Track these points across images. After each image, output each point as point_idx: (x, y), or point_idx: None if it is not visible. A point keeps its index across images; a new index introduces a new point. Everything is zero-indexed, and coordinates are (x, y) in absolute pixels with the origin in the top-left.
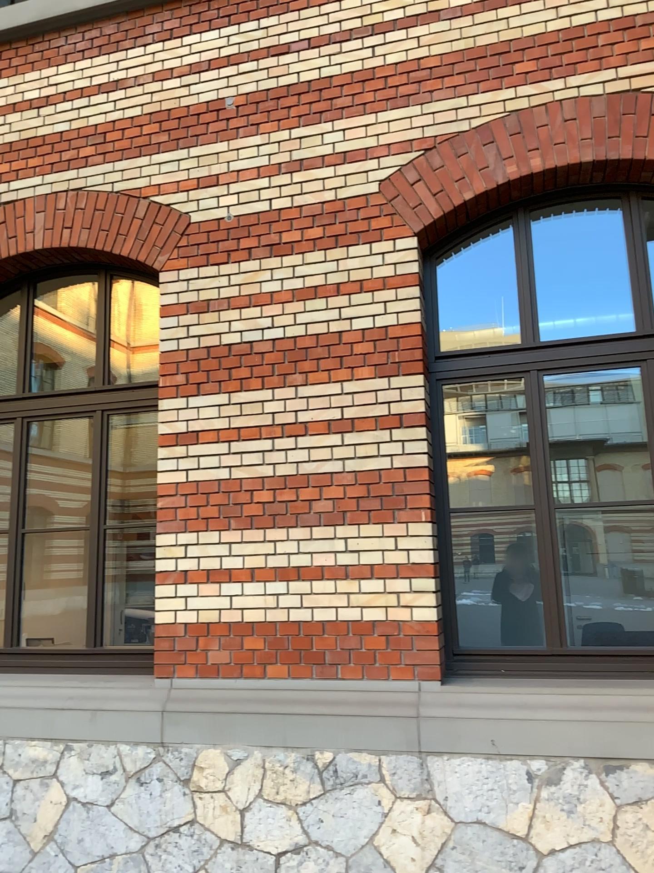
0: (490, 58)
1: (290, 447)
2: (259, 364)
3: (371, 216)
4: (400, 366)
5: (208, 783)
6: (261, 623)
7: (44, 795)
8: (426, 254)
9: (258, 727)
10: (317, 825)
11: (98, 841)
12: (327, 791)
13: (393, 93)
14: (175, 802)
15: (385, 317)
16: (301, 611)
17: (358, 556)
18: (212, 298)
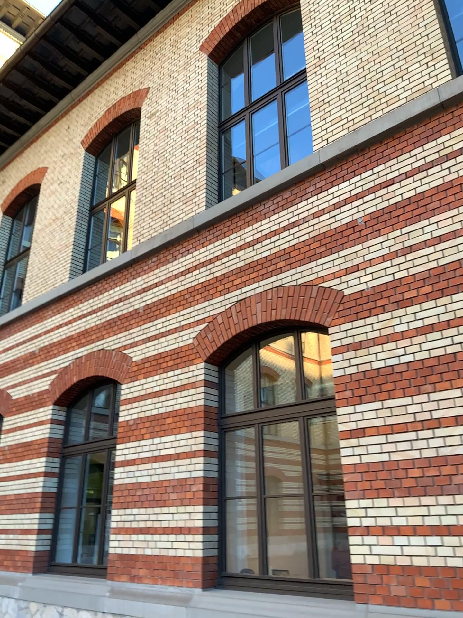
0: None
1: (429, 436)
2: (400, 380)
3: None
4: None
5: None
6: (426, 566)
7: None
8: None
9: None
10: None
11: None
12: None
13: None
14: None
15: None
16: (454, 558)
17: None
18: (364, 340)
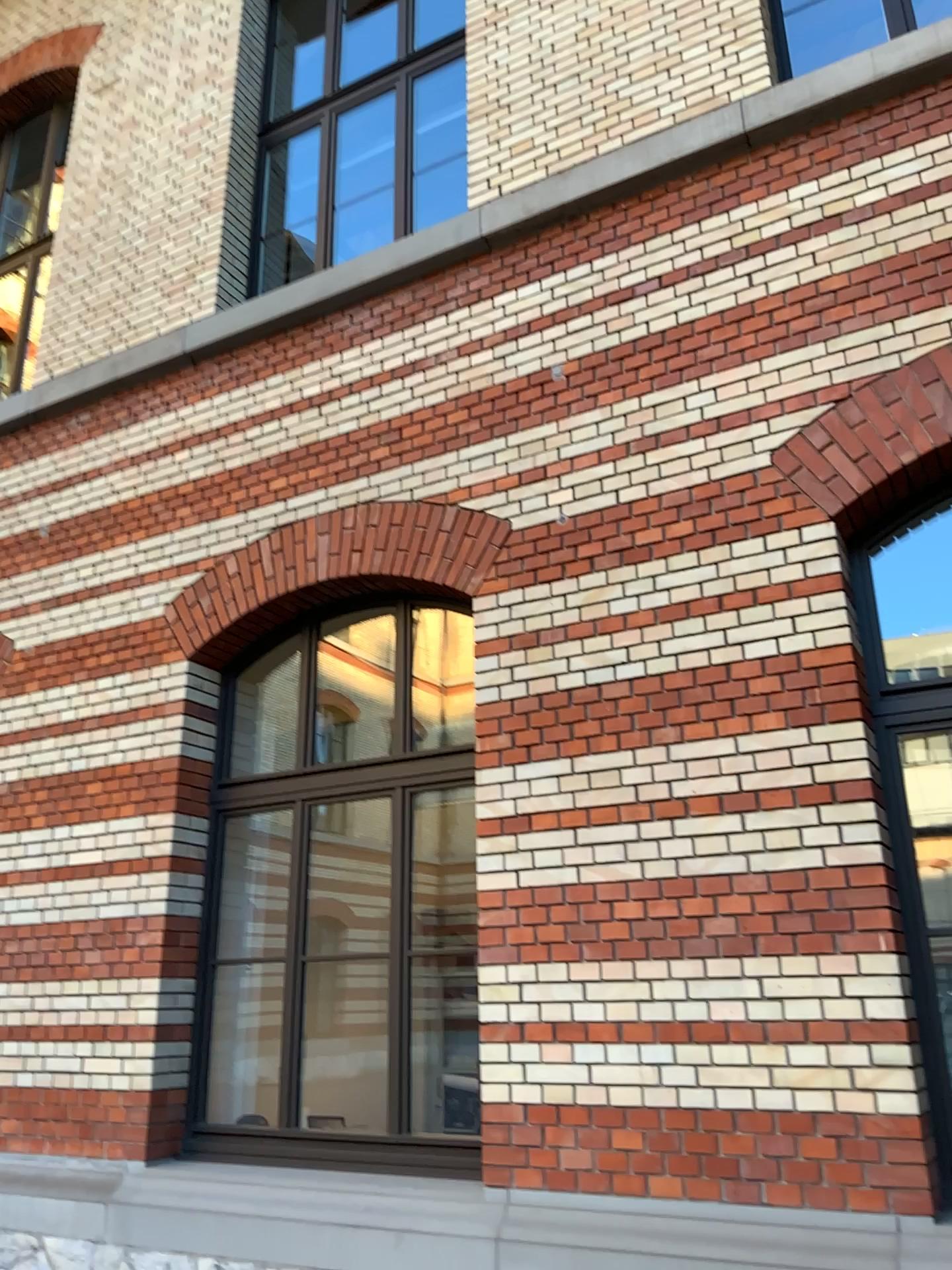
0: (920, 267)
1: (665, 836)
2: (614, 717)
3: (763, 499)
4: (822, 711)
5: None
6: (636, 1107)
7: None
8: (850, 546)
9: None
10: None
11: None
12: None
13: (781, 331)
14: None
15: (795, 641)
16: (696, 1090)
17: (780, 1004)
18: (545, 628)
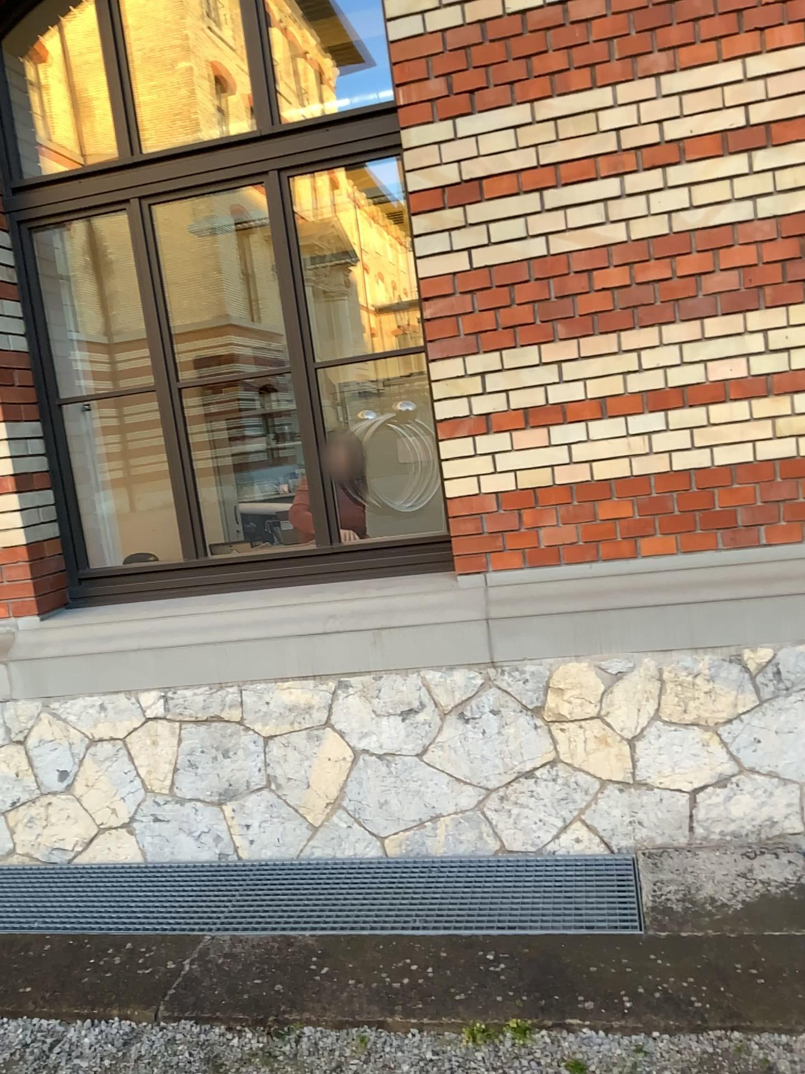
0: None
1: (653, 187)
2: (583, 44)
3: None
4: None
5: (576, 711)
6: (624, 478)
7: (318, 753)
8: None
9: (647, 626)
10: (752, 747)
11: (410, 802)
12: (766, 701)
13: None
14: (524, 740)
15: None
16: (691, 452)
17: (786, 356)
18: None
